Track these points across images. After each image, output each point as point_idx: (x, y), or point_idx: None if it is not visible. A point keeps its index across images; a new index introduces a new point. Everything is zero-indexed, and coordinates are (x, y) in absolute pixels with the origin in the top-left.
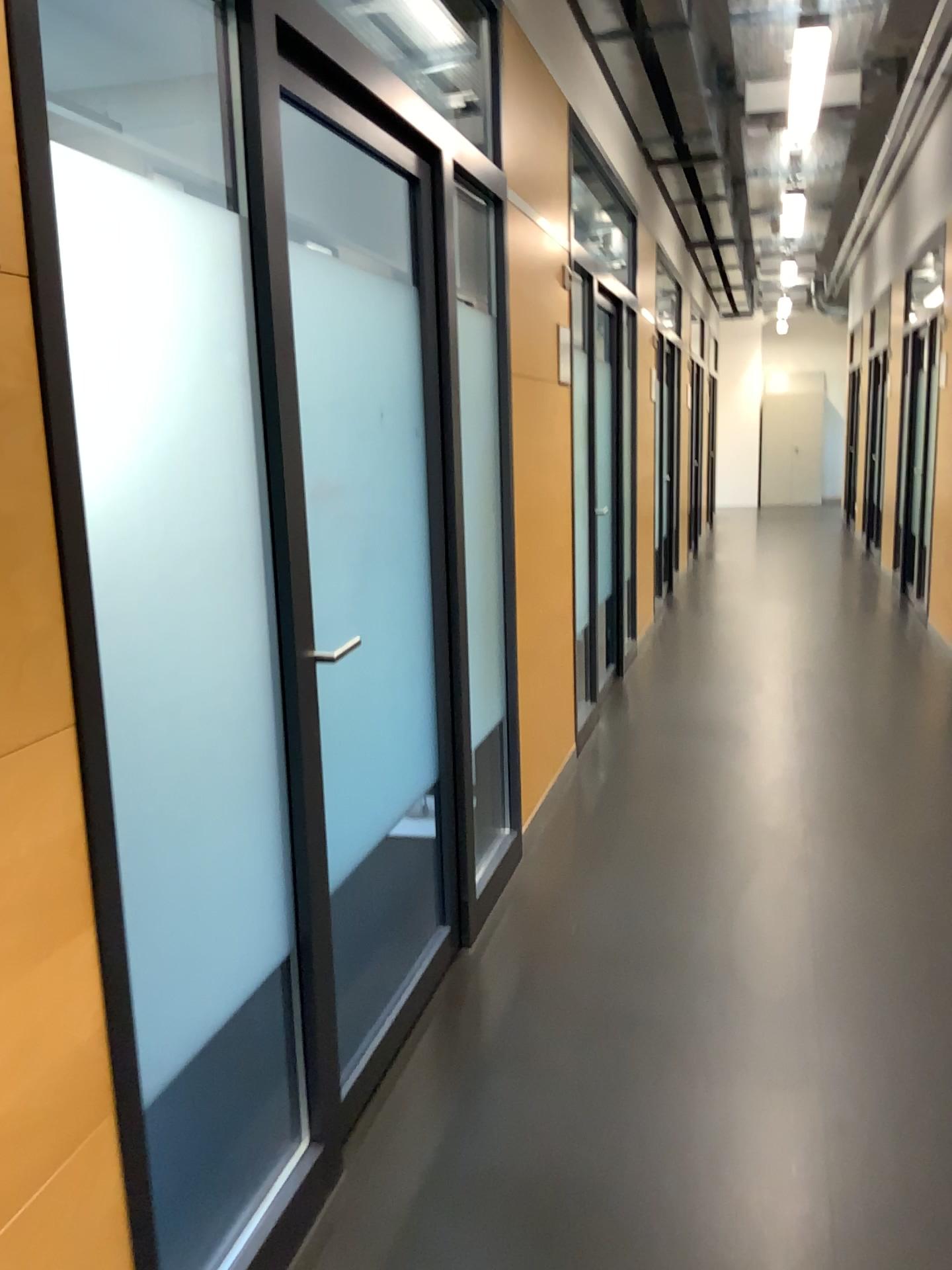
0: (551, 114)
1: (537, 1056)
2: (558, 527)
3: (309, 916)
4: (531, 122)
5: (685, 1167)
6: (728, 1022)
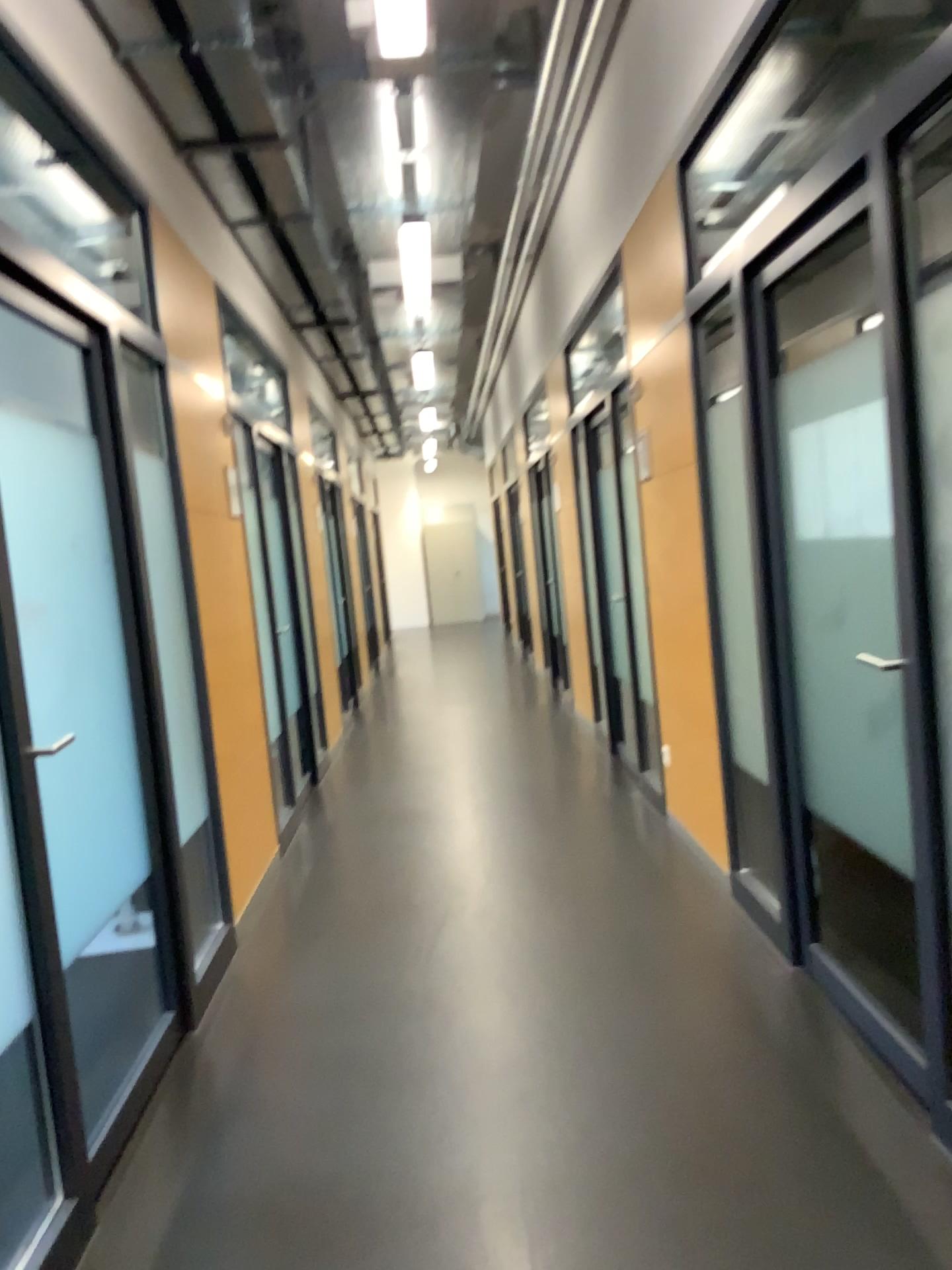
0: (199, 288)
1: (268, 1099)
2: (240, 644)
3: (49, 982)
4: (182, 296)
5: (403, 1147)
6: (430, 1037)
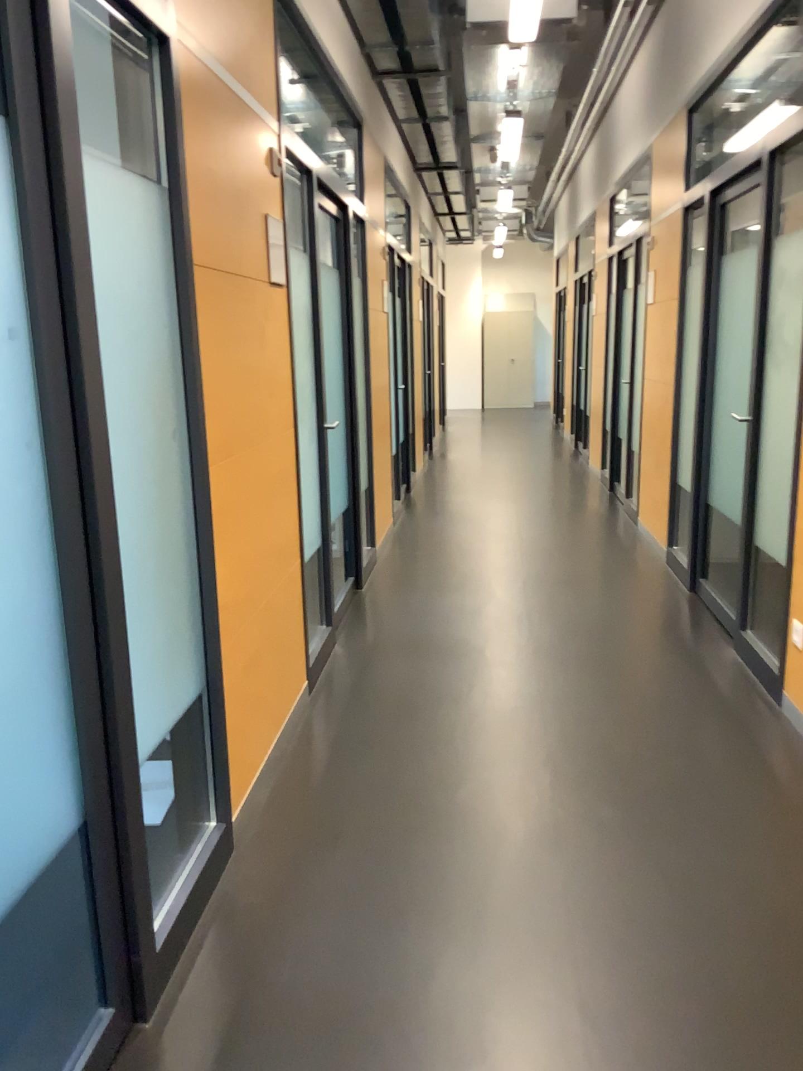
0: None
1: None
2: (273, 448)
3: None
4: None
5: None
6: None
